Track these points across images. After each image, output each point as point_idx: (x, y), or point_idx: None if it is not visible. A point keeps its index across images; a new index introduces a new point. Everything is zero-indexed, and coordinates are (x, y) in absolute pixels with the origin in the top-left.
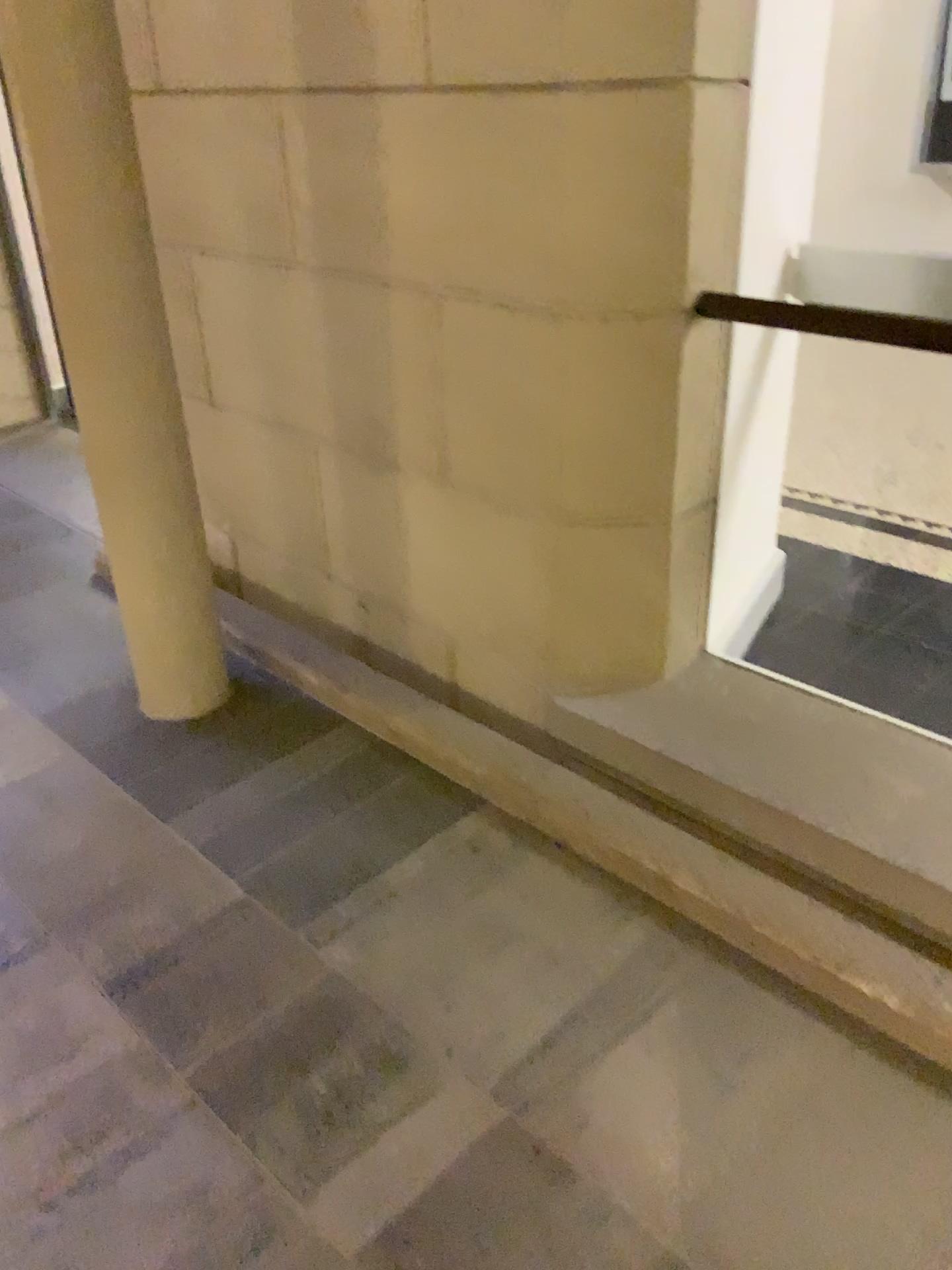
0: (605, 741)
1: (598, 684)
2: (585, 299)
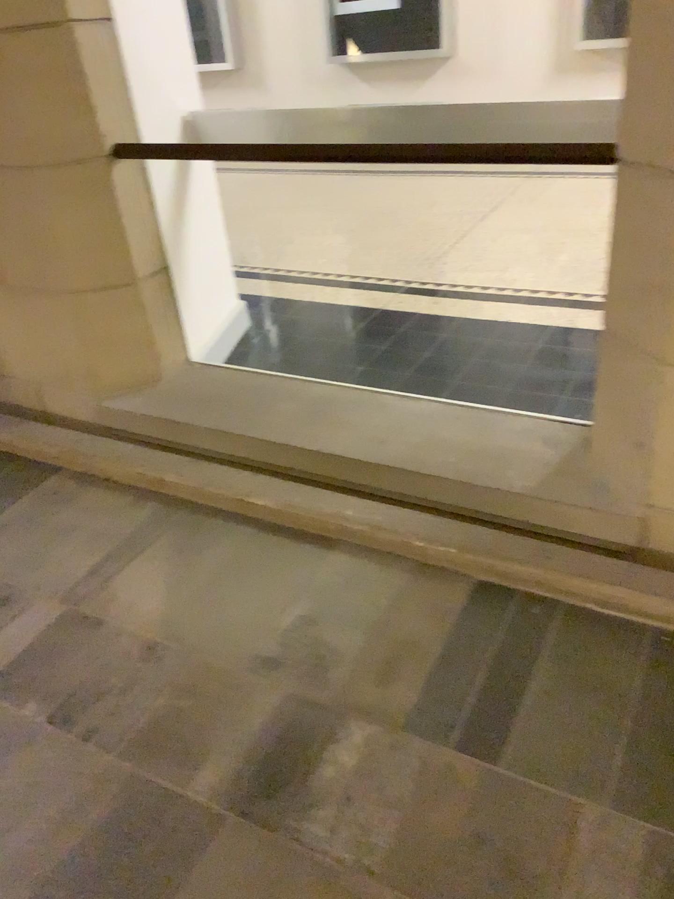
0: (127, 417)
1: (122, 387)
2: (43, 156)
